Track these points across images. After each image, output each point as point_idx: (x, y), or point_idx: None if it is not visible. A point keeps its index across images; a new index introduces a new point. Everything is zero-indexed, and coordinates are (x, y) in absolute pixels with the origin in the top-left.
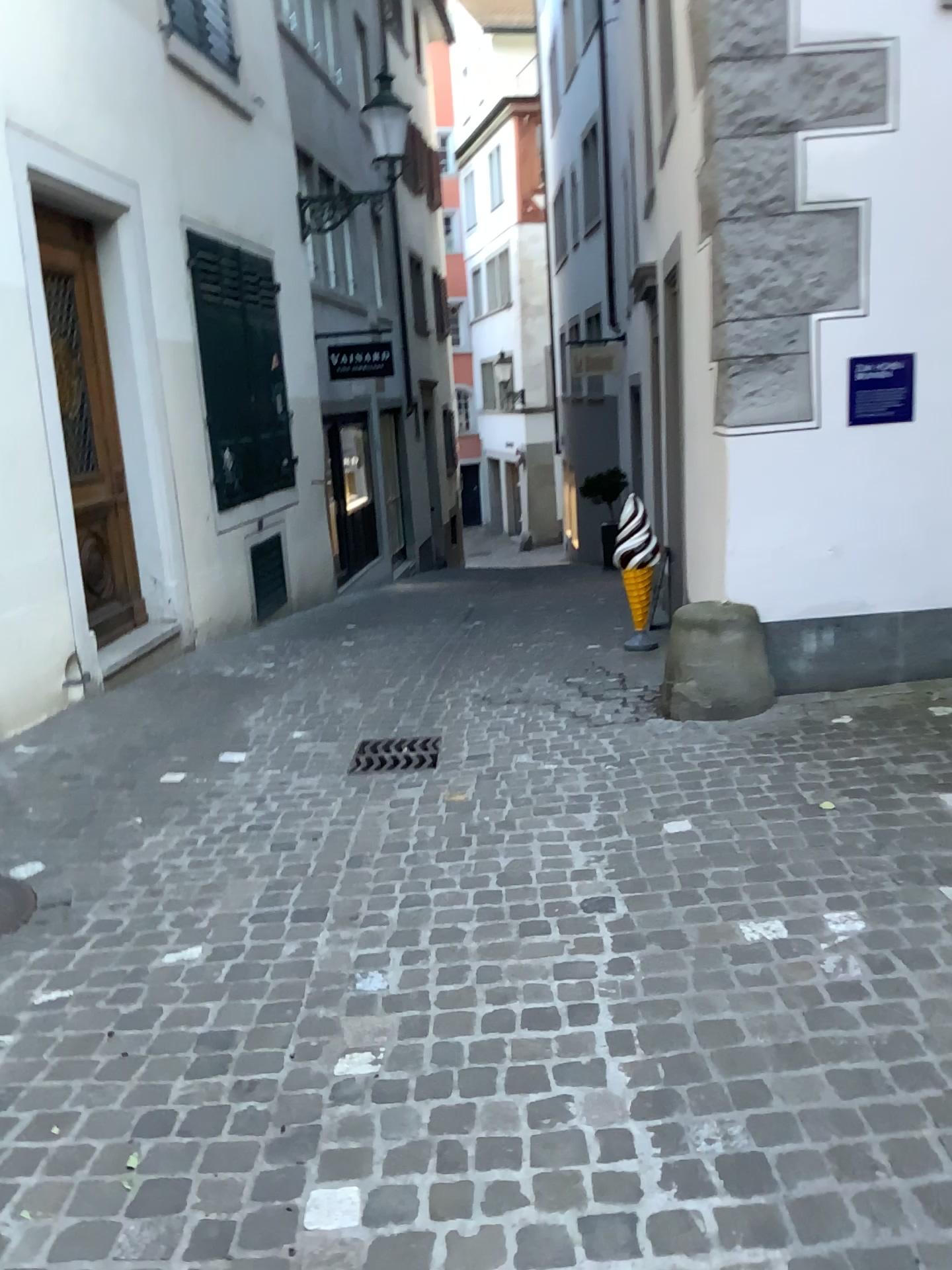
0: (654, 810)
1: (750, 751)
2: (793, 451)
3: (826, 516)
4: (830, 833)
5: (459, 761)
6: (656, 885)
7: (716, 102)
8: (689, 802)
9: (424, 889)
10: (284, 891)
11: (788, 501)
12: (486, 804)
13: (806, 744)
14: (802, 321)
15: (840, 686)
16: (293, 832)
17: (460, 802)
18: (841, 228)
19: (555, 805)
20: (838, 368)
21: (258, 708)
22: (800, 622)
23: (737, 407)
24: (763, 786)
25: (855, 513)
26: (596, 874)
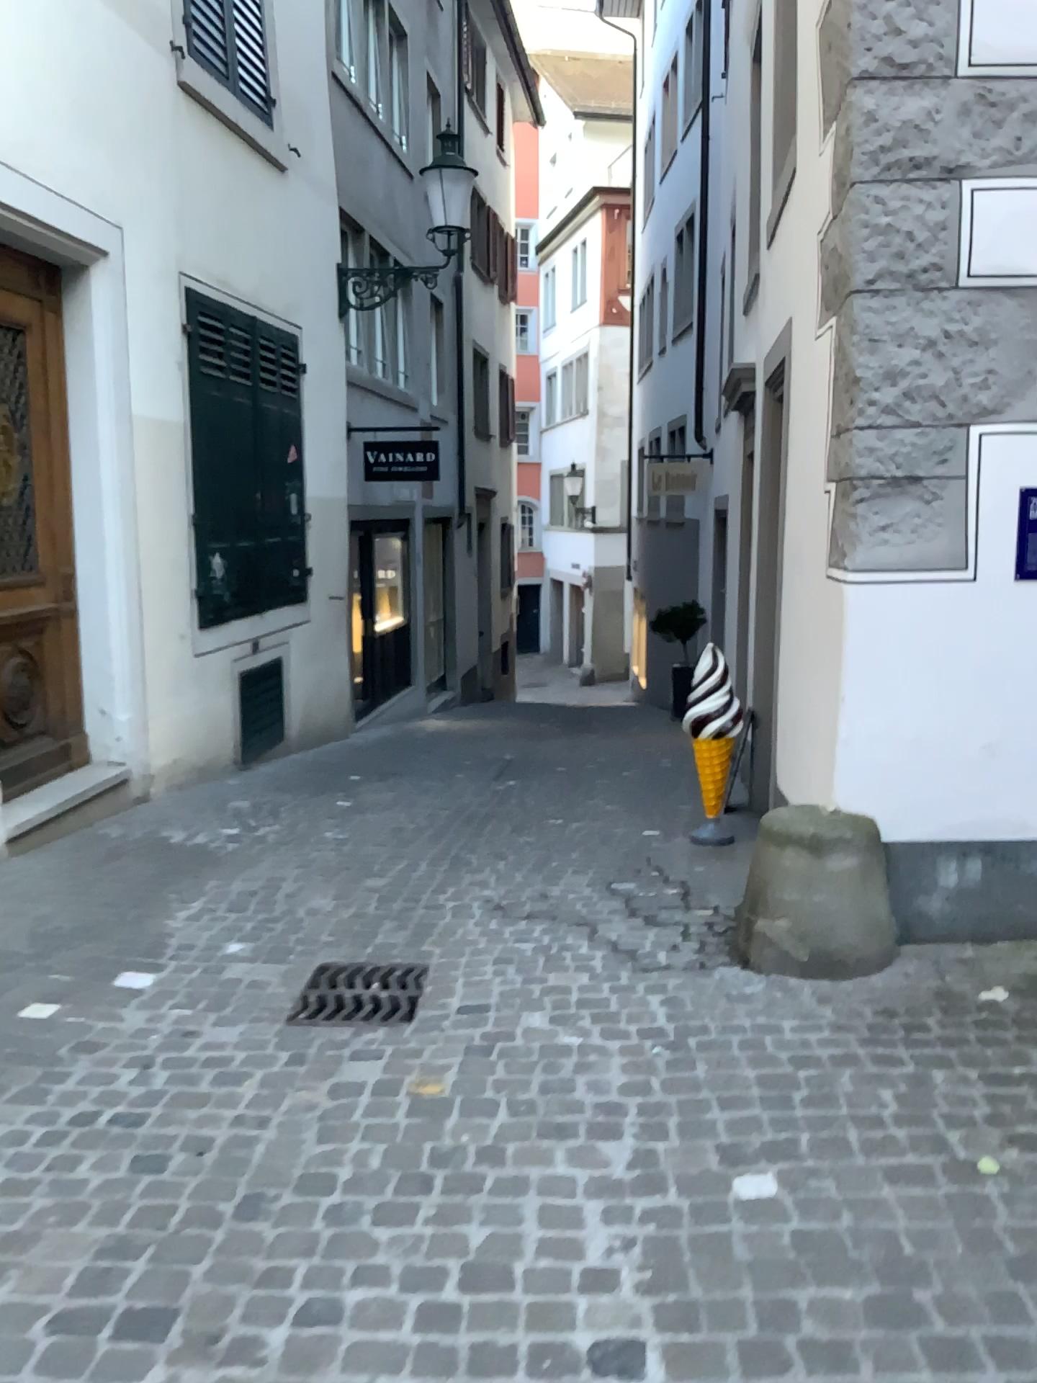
0: (718, 1147)
1: (862, 1040)
2: (936, 608)
3: (977, 700)
4: (1000, 1234)
5: (444, 1017)
6: (716, 1323)
7: (854, 132)
8: (772, 1134)
9: (338, 1286)
10: (120, 1265)
11: (925, 675)
12: (468, 1106)
13: (945, 1037)
14: (957, 433)
15: (987, 937)
16: (174, 1133)
17: (431, 1096)
18: (1016, 310)
19: (570, 1120)
20: (1004, 499)
21: (193, 900)
22: (934, 843)
23: (861, 544)
24: (886, 1115)
25: (1017, 699)
26: (619, 1283)
